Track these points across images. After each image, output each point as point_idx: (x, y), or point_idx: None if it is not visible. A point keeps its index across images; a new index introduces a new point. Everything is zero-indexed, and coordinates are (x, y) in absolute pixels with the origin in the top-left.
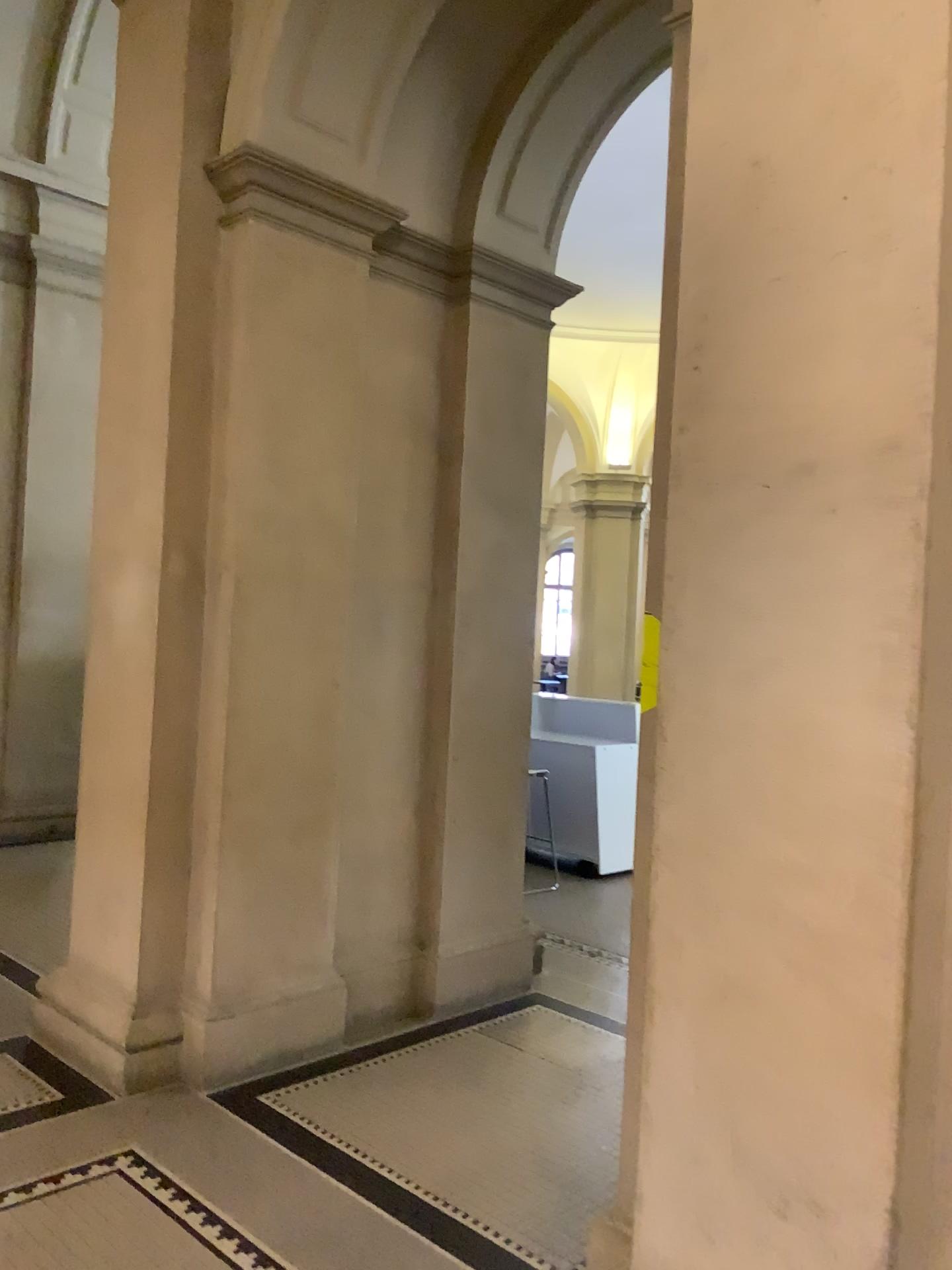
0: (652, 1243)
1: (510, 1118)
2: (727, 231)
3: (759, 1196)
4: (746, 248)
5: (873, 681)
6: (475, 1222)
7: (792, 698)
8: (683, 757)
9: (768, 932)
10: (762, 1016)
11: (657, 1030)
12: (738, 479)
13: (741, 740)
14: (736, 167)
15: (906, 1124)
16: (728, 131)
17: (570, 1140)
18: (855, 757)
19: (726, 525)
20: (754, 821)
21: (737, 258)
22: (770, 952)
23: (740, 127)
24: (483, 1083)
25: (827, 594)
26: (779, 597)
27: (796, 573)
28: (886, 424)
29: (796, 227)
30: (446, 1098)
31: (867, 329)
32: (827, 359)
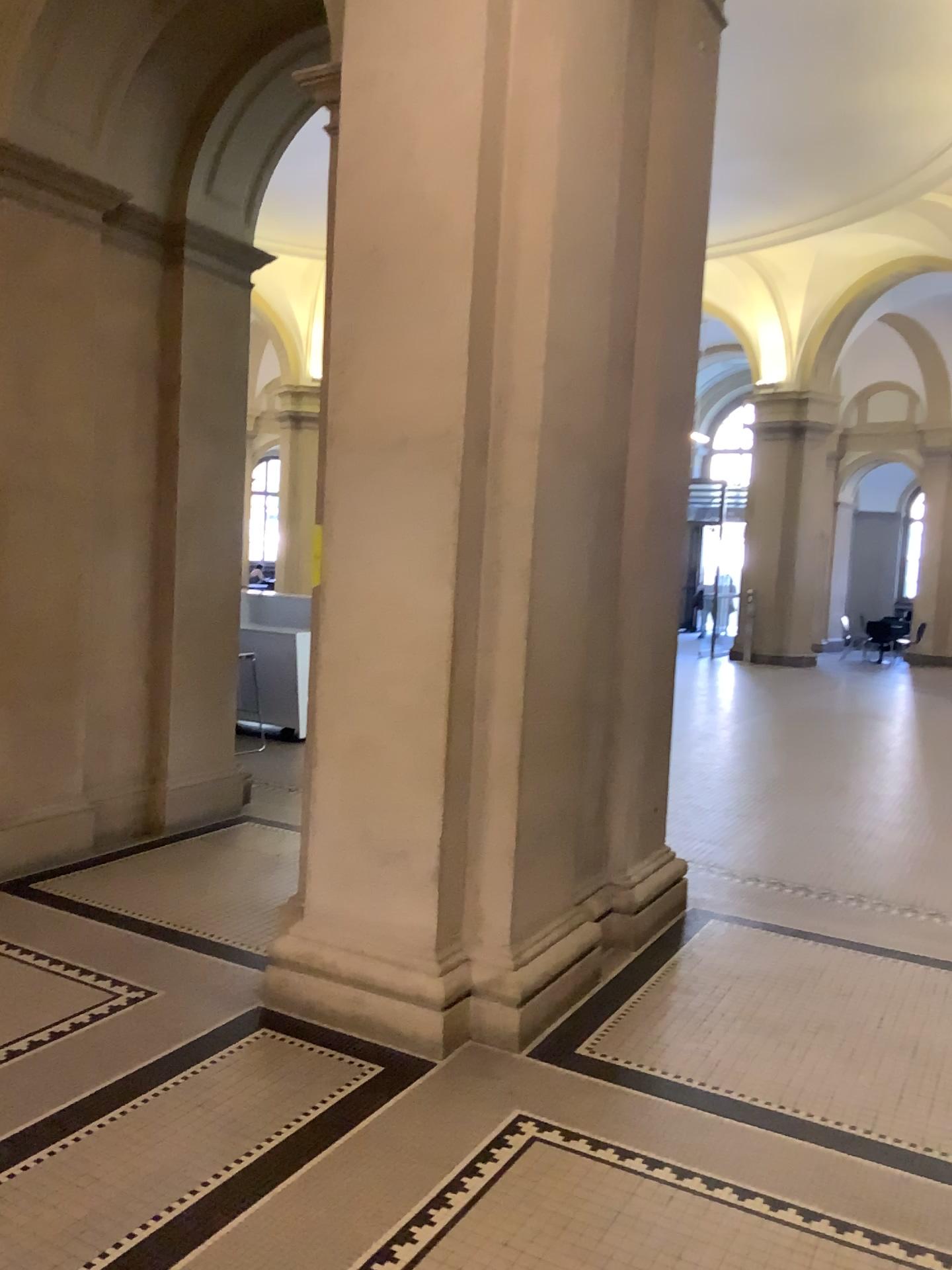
0: (314, 895)
1: (225, 881)
2: (358, 289)
3: (371, 854)
4: (368, 302)
5: (432, 562)
6: (202, 931)
7: (391, 573)
8: (333, 611)
9: (377, 706)
10: (374, 755)
11: (317, 773)
12: (363, 443)
13: (364, 598)
14: (363, 249)
15: (446, 801)
16: (359, 224)
17: (269, 889)
18: (423, 605)
19: (356, 470)
20: (371, 644)
21: (363, 307)
22: (378, 718)
23: (366, 224)
24: (205, 865)
25: (410, 513)
26: (384, 514)
27: (394, 500)
28: (441, 418)
29: (396, 295)
30: (177, 875)
31: (431, 362)
32: (411, 376)
